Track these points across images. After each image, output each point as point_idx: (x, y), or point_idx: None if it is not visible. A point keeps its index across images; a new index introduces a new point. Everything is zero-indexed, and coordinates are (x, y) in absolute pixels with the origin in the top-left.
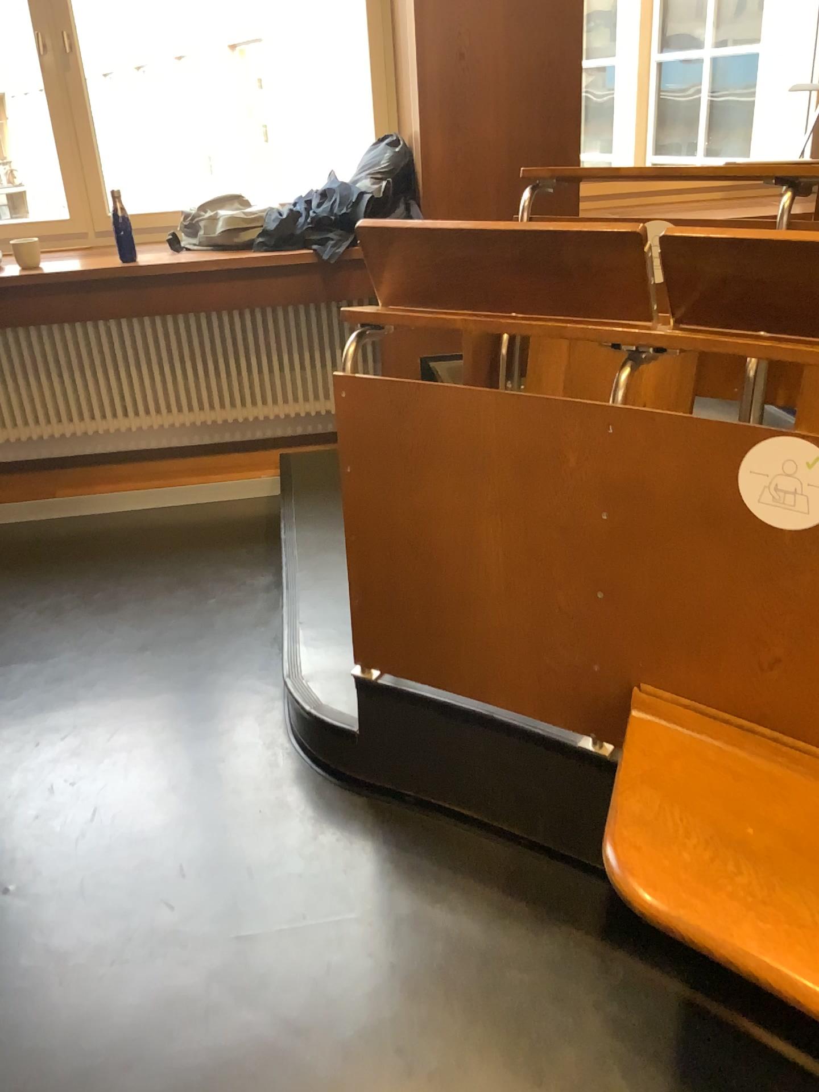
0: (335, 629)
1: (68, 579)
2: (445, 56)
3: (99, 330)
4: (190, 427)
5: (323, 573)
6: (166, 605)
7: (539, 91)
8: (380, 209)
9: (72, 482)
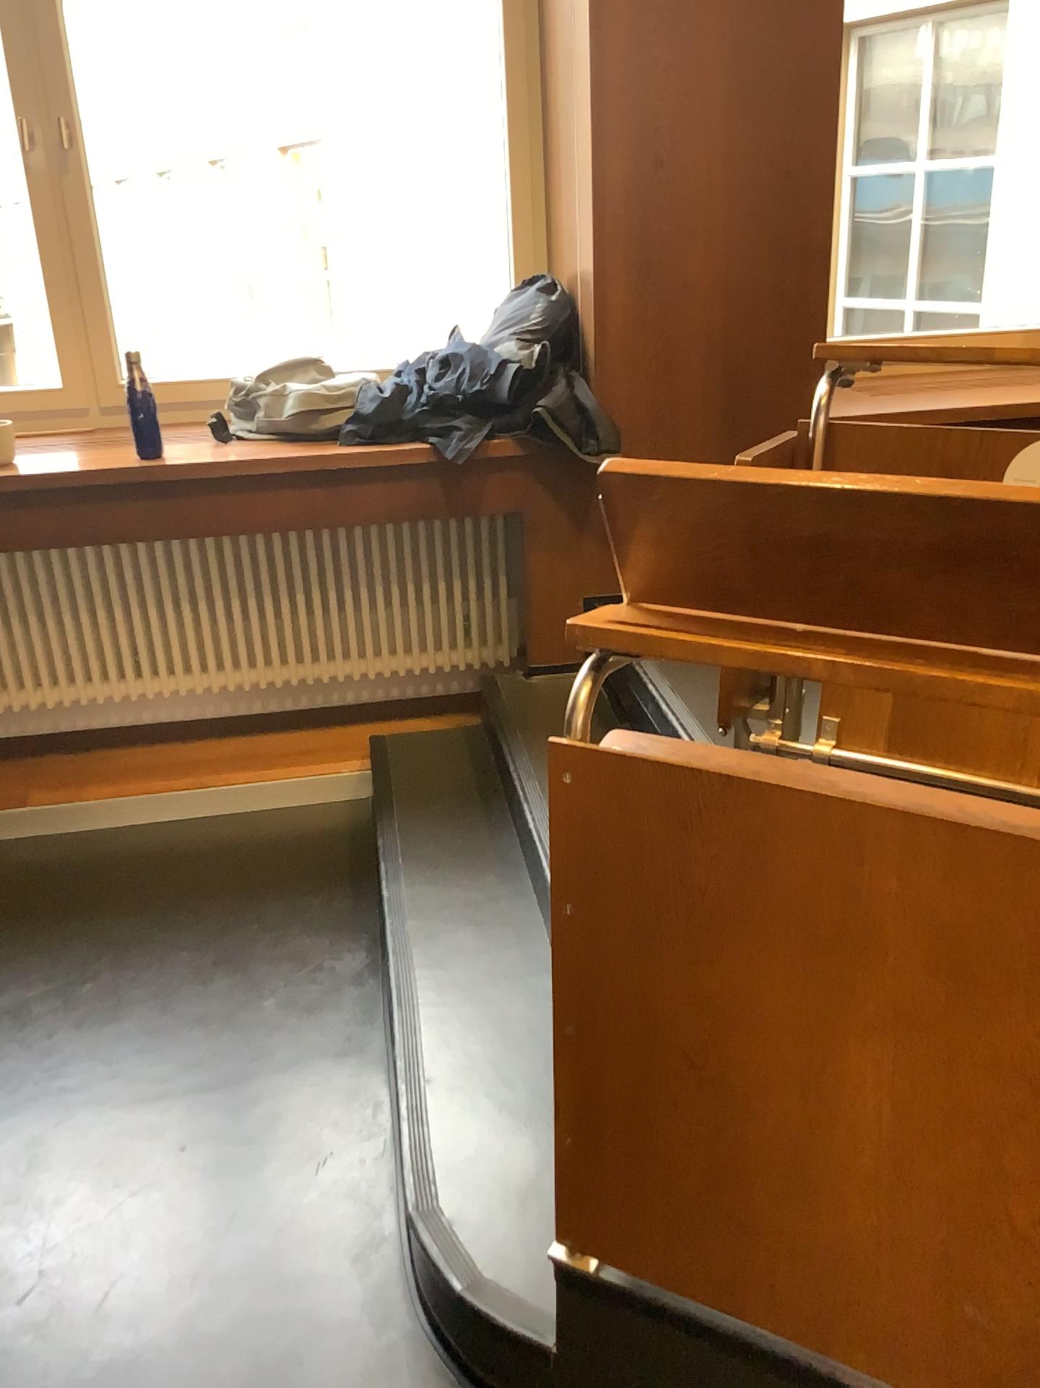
0: (493, 1110)
1: (40, 958)
2: (637, 163)
3: (101, 556)
4: (235, 697)
5: (461, 980)
6: (198, 1015)
7: (776, 215)
8: (534, 385)
9: (54, 781)
